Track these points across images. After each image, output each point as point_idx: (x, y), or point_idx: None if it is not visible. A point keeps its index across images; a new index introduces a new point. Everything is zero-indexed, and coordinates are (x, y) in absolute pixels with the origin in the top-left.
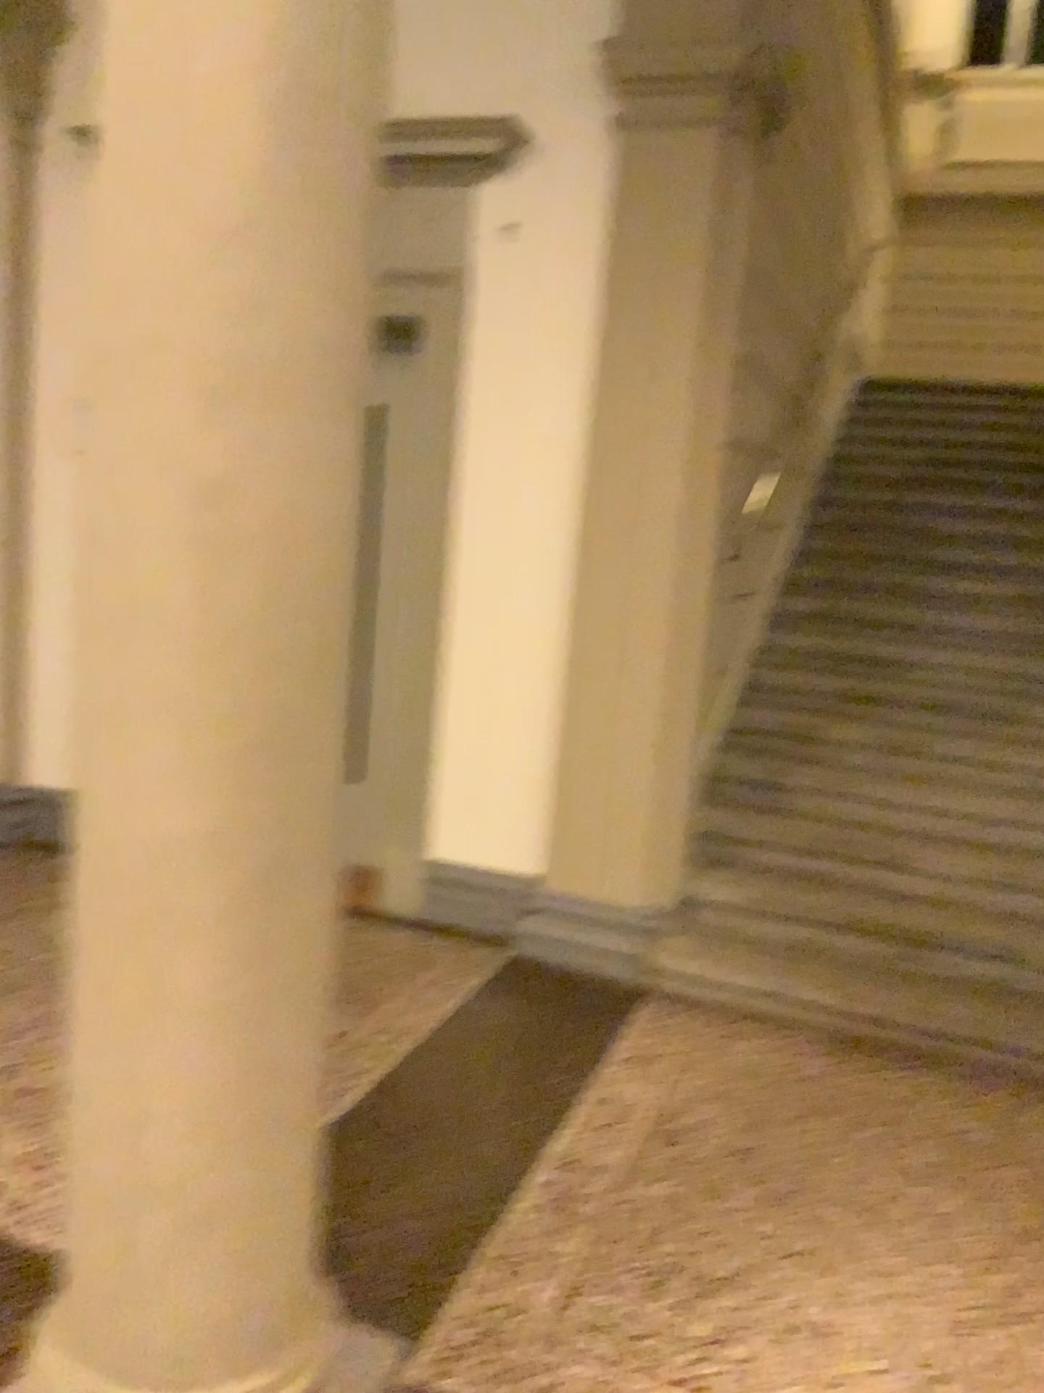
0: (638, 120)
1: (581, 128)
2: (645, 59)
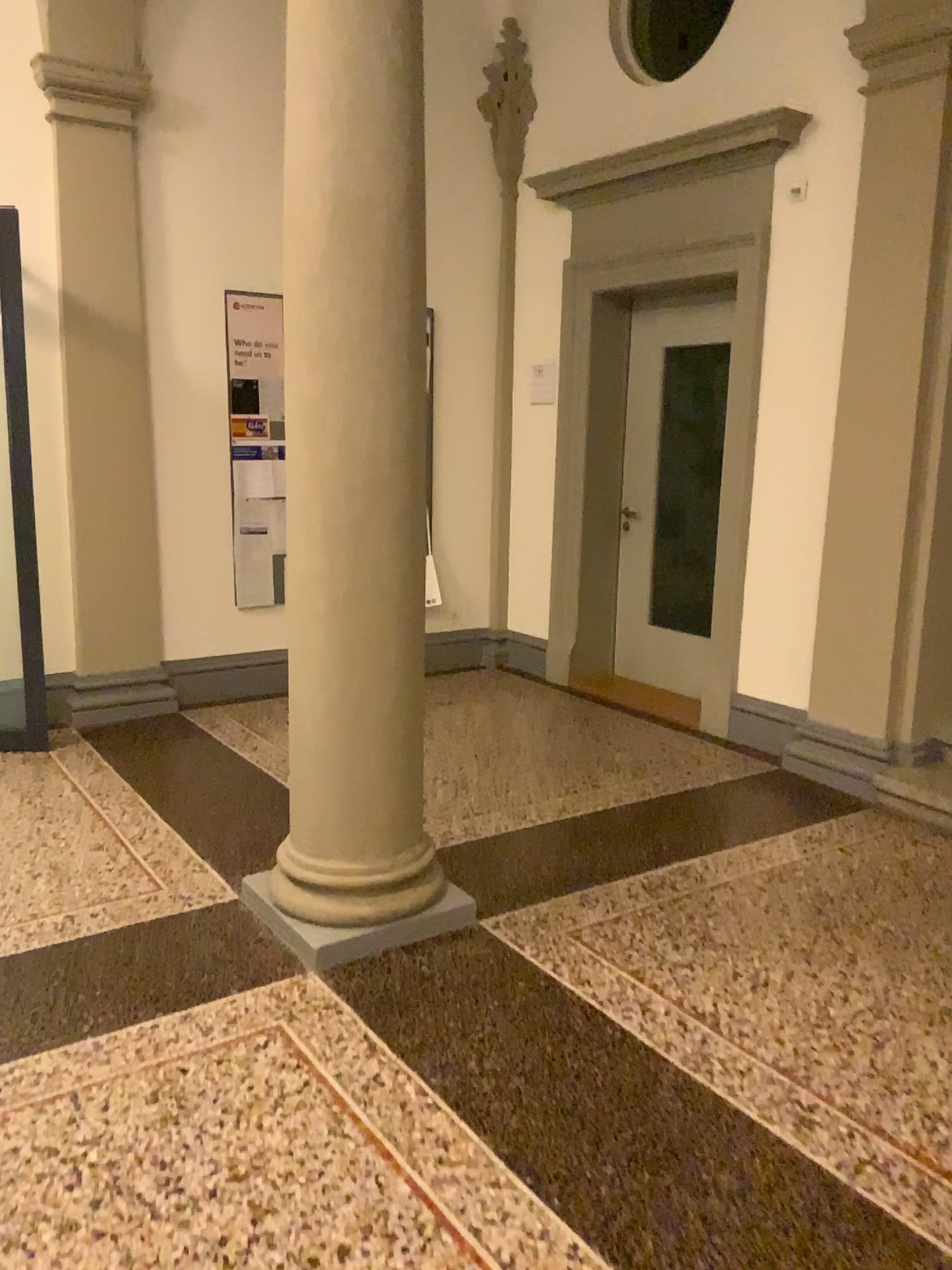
0: (874, 84)
1: (839, 100)
2: (877, 34)
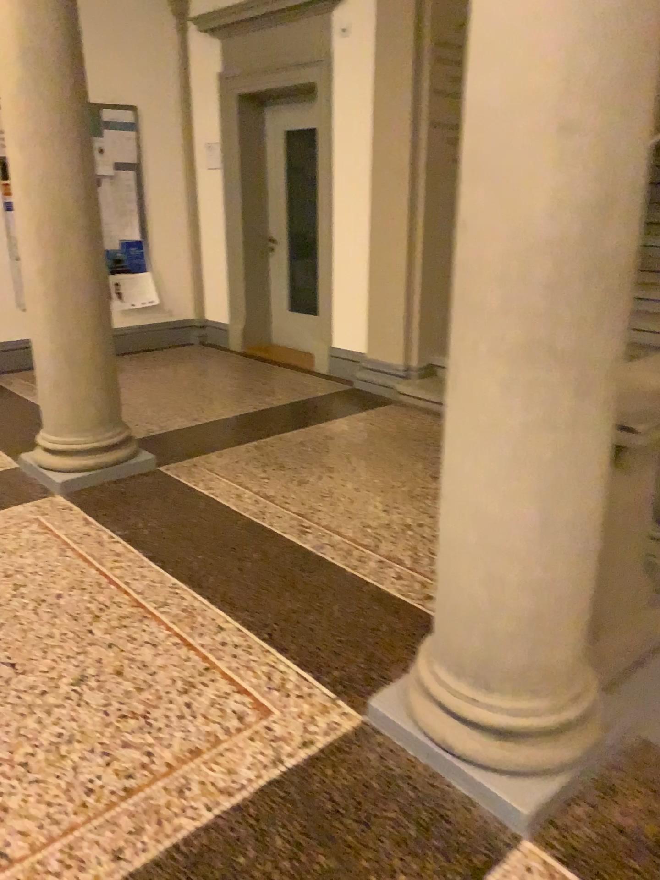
0: None
1: None
2: None
